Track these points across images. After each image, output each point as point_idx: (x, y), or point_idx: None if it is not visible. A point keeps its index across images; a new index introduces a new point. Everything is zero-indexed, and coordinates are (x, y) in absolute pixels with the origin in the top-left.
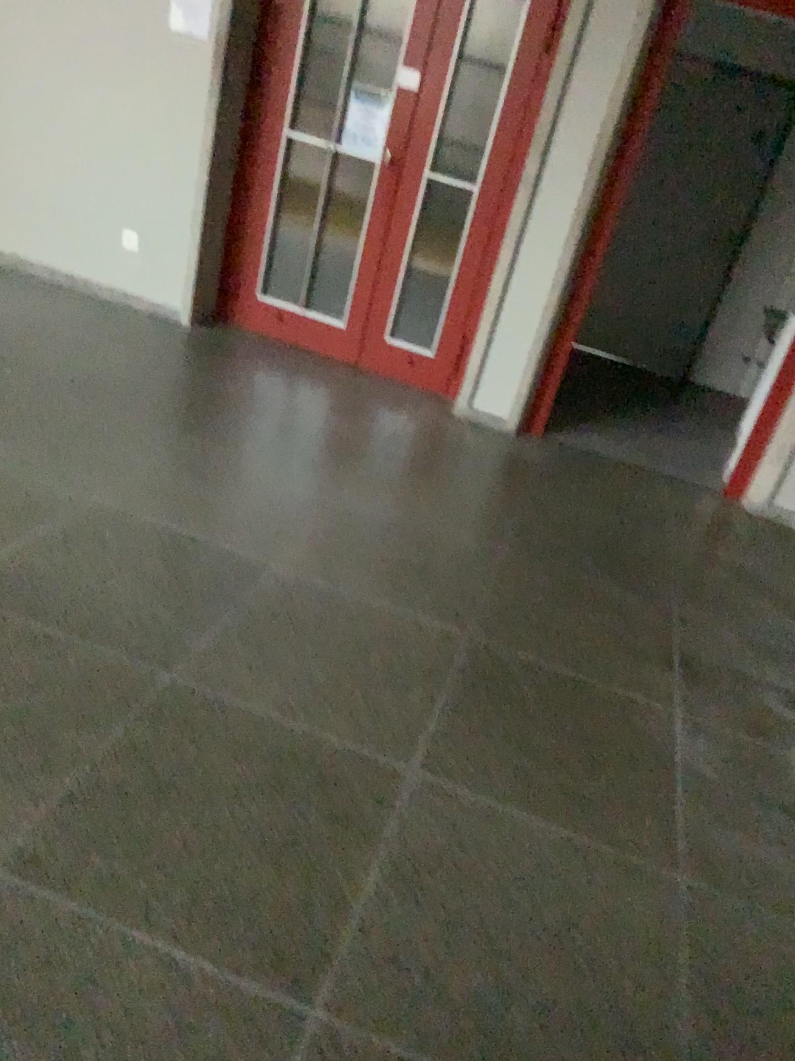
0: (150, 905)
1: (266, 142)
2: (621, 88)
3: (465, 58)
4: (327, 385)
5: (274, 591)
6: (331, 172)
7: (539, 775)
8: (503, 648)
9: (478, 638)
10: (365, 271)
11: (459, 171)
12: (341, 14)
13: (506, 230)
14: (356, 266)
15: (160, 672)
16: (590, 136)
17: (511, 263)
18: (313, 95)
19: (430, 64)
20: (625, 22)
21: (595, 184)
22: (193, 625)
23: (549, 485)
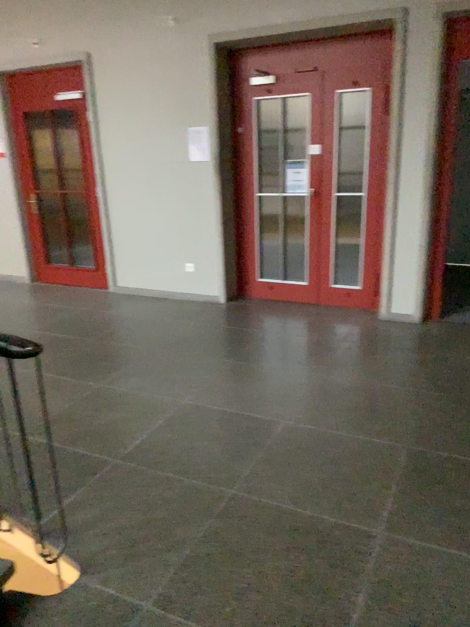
0: (234, 623)
1: (247, 200)
2: (433, 120)
3: (342, 130)
4: (304, 318)
5: (286, 437)
6: (284, 206)
7: (466, 528)
8: (430, 452)
9: (414, 448)
10: (313, 253)
11: (353, 187)
12: (273, 128)
13: (387, 211)
14: (308, 250)
15: (227, 490)
16: (422, 149)
17: (394, 228)
18: (267, 171)
19: (324, 139)
20: (425, 87)
21: (431, 173)
22: (243, 462)
23: (447, 349)
